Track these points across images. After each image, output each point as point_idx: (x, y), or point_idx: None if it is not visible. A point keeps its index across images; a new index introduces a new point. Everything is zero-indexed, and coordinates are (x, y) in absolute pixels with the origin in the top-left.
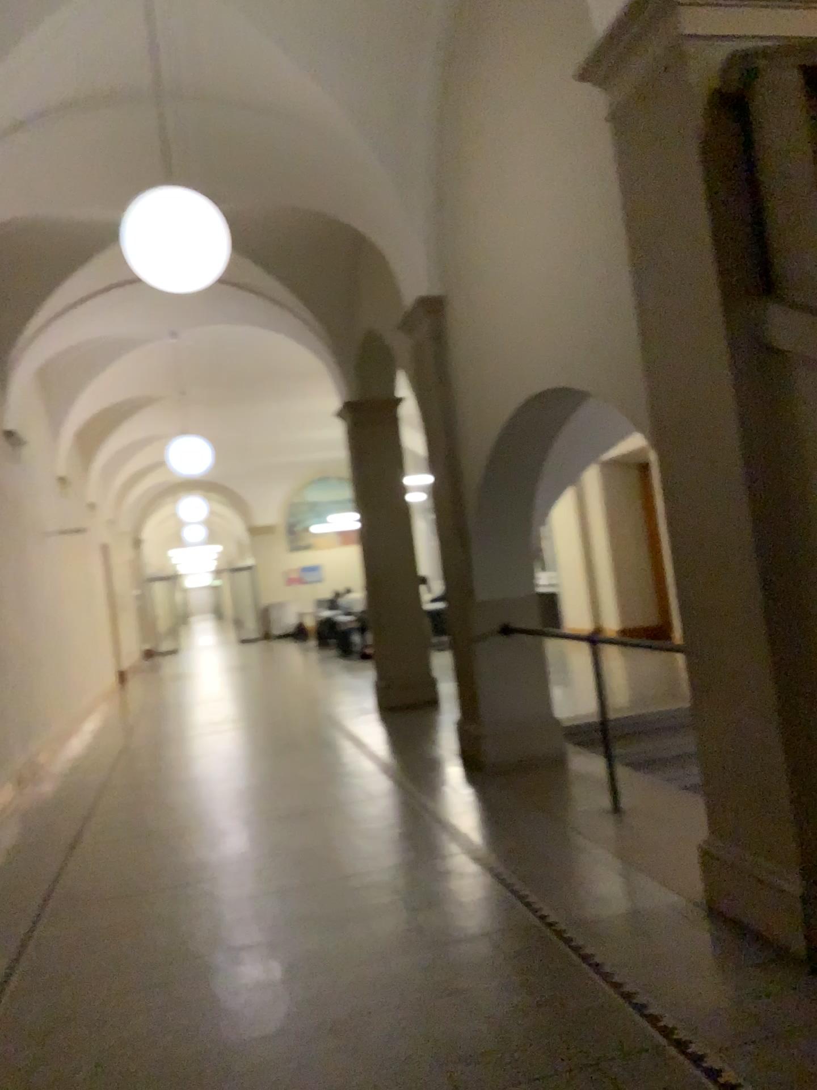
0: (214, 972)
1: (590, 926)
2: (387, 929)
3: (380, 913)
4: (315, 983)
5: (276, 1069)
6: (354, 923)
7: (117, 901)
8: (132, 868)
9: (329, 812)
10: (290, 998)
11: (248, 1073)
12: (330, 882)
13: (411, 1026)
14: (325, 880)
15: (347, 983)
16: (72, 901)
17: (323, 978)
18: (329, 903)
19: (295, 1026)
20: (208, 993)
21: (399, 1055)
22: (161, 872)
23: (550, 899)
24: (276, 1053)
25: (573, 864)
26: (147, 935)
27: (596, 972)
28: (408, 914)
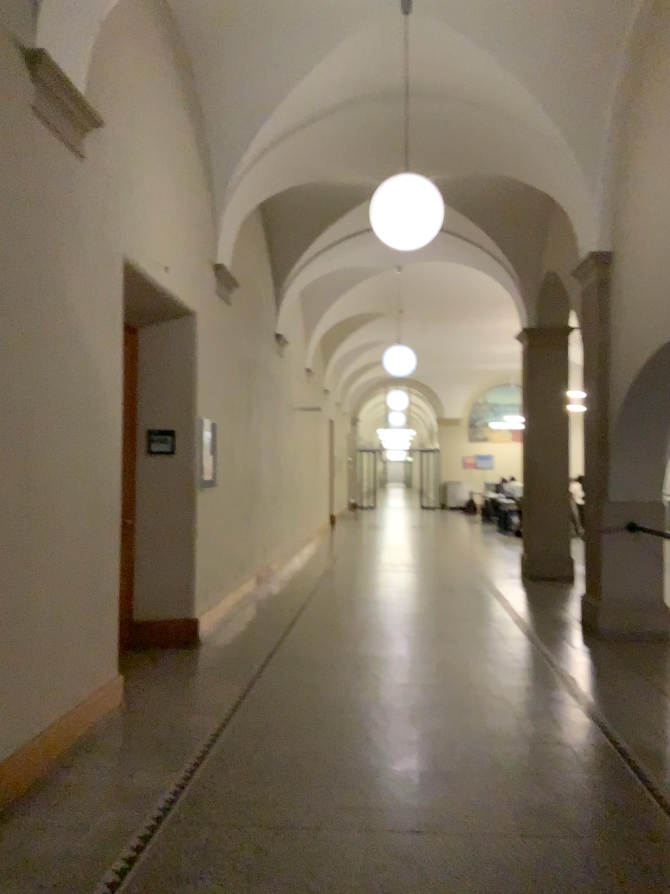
0: (373, 723)
1: (652, 755)
2: (496, 724)
3: (494, 713)
4: (439, 744)
5: (405, 786)
6: (474, 715)
7: (314, 667)
8: (326, 648)
9: (468, 640)
10: (420, 749)
11: (386, 783)
12: (461, 686)
13: (500, 784)
14: (458, 684)
15: (461, 749)
16: (285, 661)
17: (445, 743)
18: (458, 698)
19: (421, 765)
20: (367, 734)
21: (489, 798)
22: (345, 656)
23: (625, 731)
24: (407, 777)
25: (651, 712)
26: (331, 691)
27: (646, 784)
28: (514, 718)
